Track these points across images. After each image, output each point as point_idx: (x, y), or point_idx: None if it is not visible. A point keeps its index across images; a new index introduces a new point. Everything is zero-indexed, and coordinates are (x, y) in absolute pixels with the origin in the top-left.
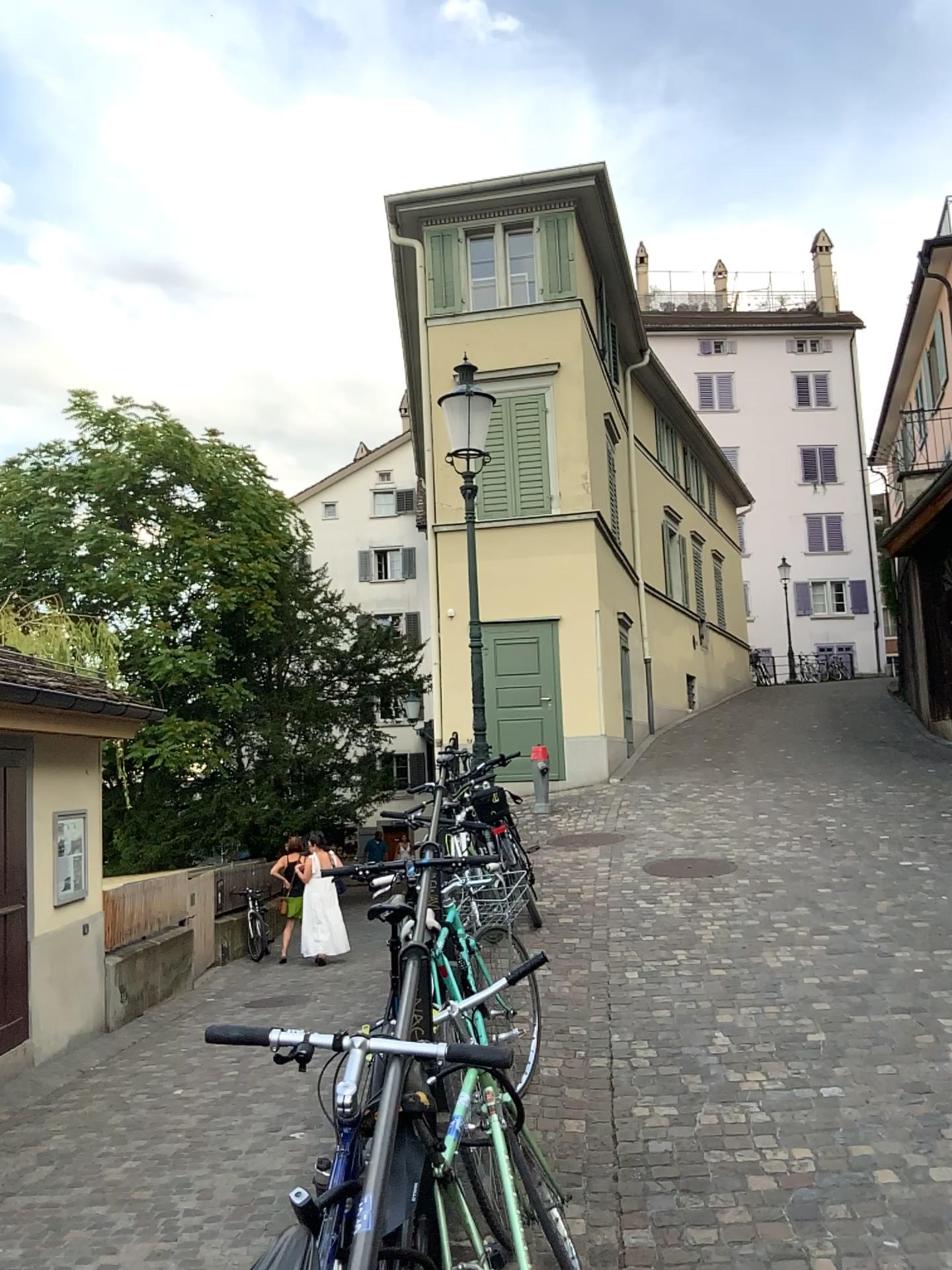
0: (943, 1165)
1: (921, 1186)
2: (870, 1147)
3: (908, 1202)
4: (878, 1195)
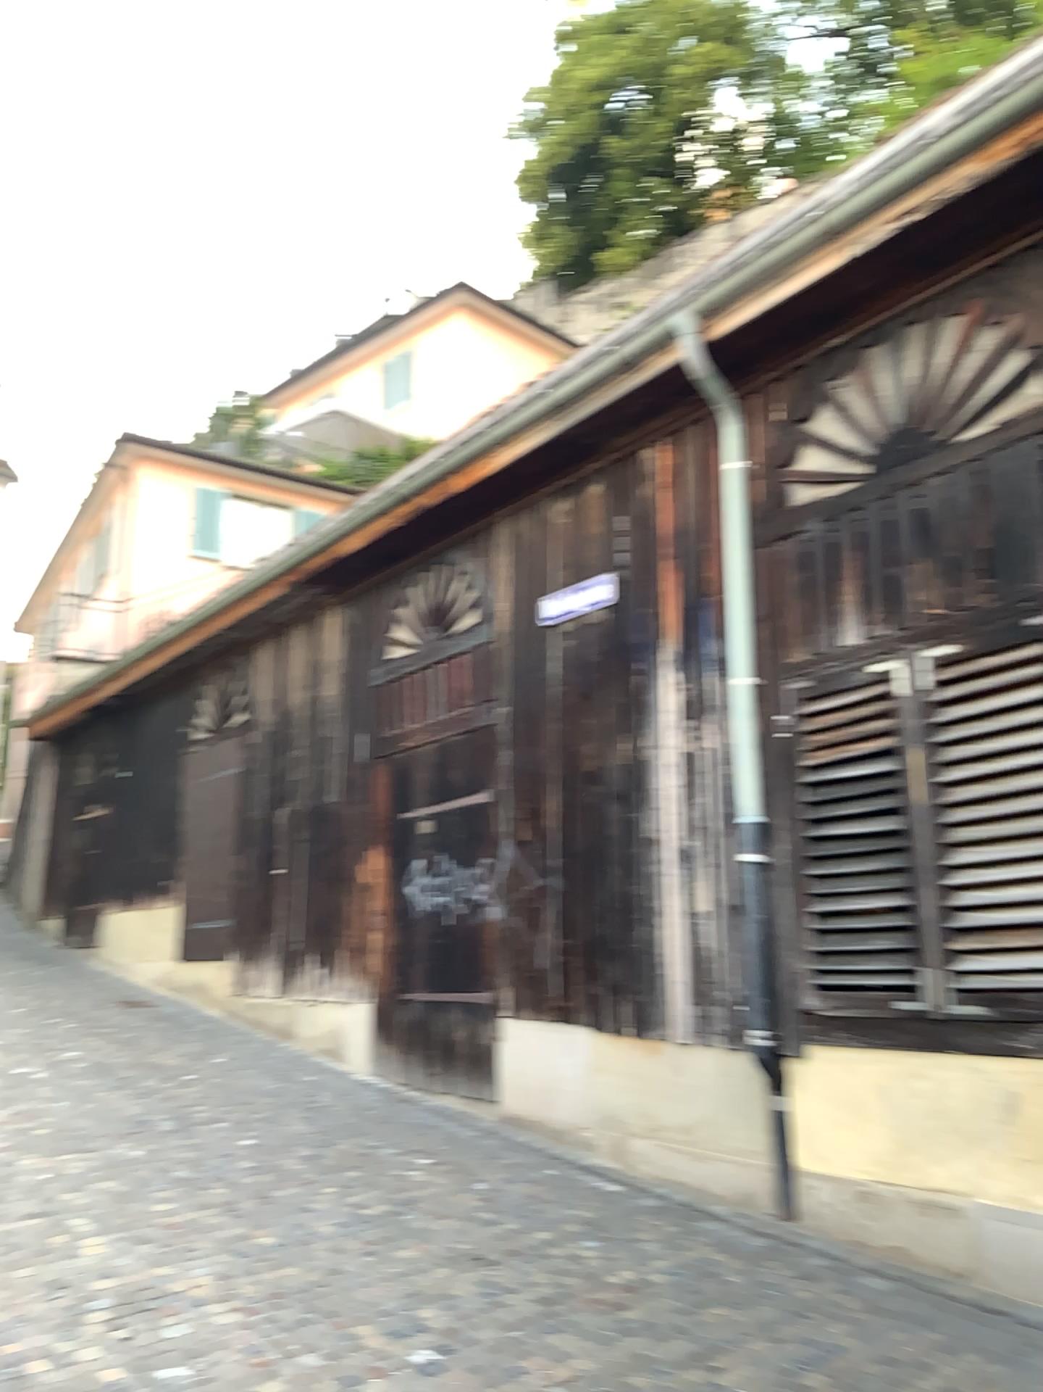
0: (89, 1345)
1: (72, 1367)
2: (20, 1343)
3: (62, 1383)
4: (32, 1384)
